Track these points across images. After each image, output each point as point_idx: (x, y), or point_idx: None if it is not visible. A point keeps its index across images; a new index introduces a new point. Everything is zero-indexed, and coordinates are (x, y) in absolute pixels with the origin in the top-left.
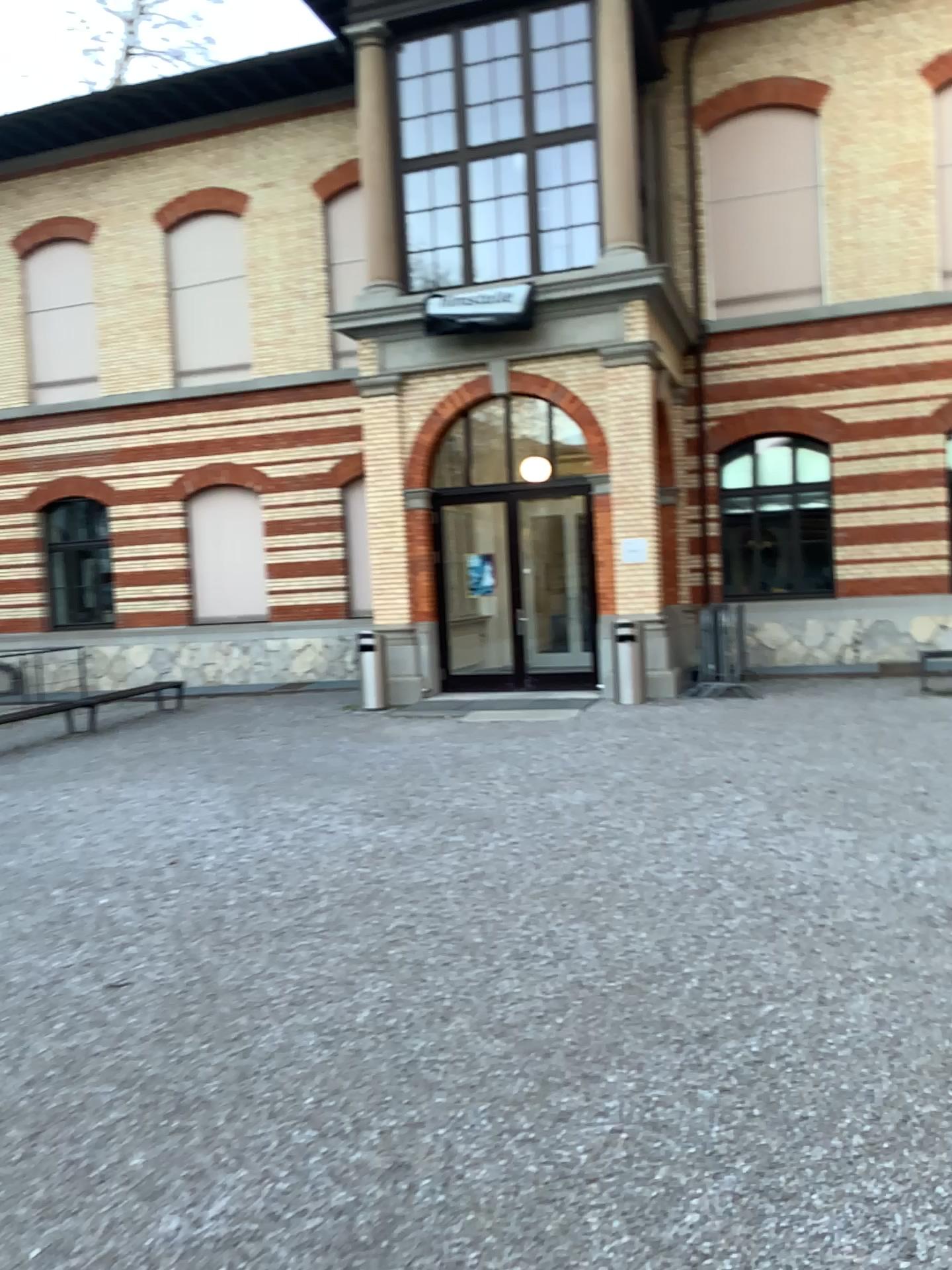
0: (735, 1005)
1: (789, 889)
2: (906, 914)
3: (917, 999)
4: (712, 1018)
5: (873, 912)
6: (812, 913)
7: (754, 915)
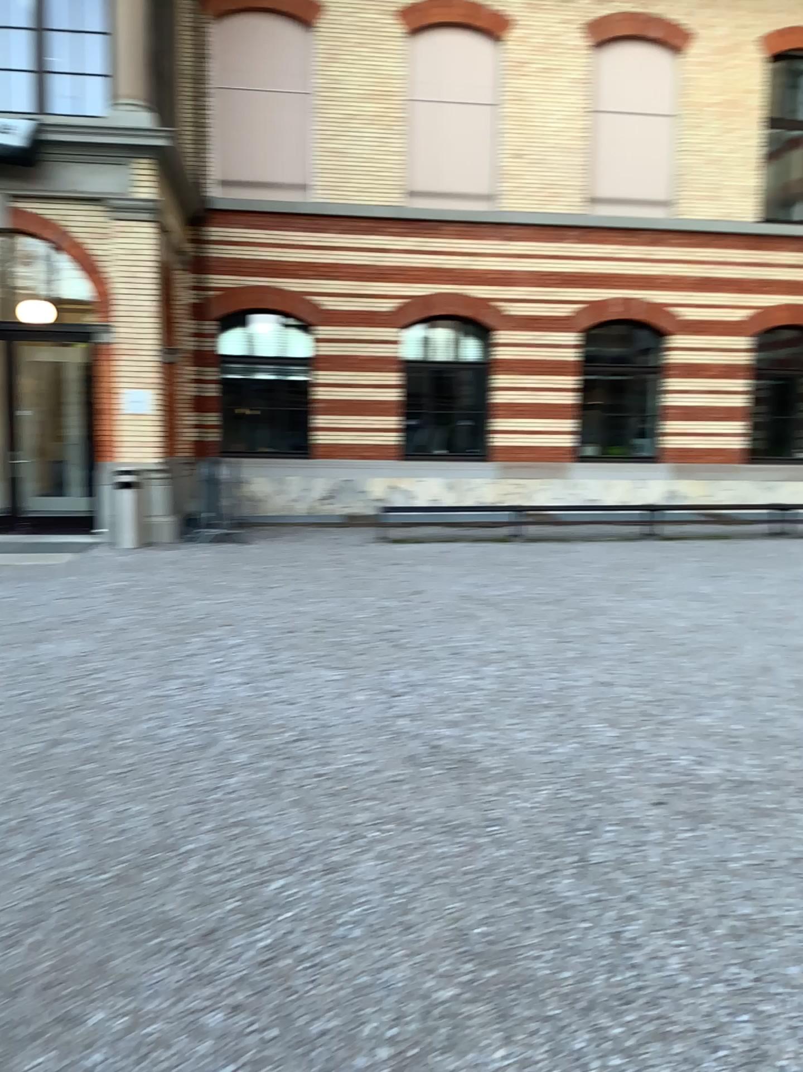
0: (233, 888)
1: (282, 739)
2: (392, 757)
3: (412, 855)
4: (208, 910)
5: (362, 757)
6: (306, 765)
7: (249, 772)
